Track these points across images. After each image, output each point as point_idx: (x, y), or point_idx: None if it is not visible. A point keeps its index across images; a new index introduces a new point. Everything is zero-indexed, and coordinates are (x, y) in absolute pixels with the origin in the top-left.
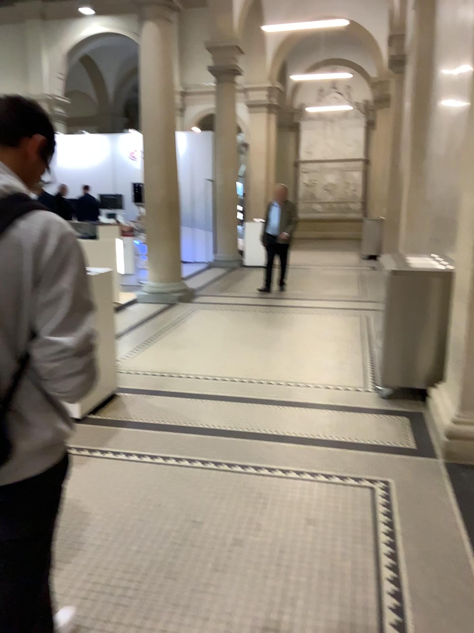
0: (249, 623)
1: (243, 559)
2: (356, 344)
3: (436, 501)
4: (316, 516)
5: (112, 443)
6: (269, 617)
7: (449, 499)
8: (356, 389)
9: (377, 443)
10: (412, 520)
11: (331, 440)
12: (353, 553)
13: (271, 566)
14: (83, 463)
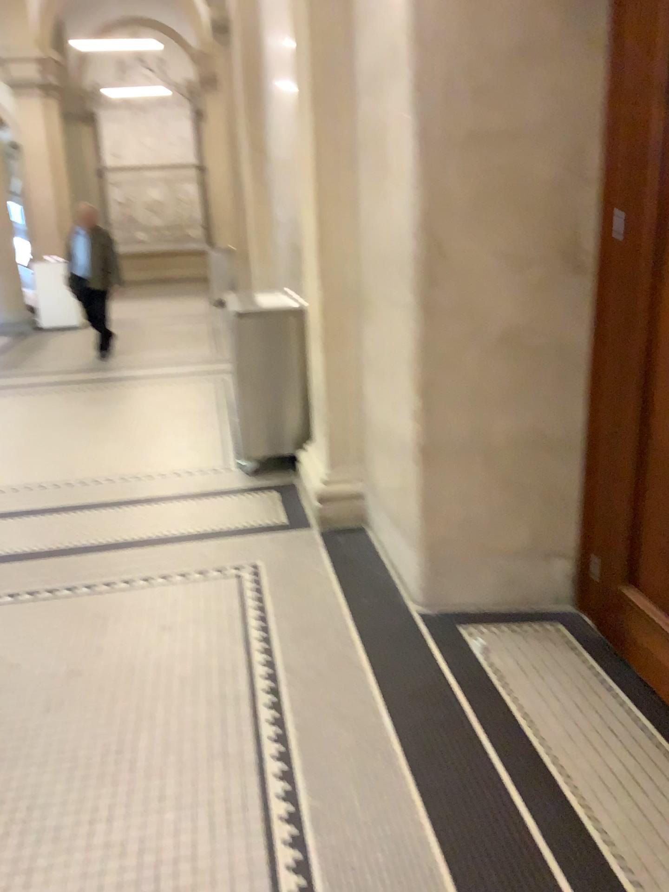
0: (97, 749)
1: (81, 687)
2: (208, 415)
3: (310, 573)
4: (171, 619)
5: None
6: (121, 736)
7: (323, 568)
8: (212, 469)
9: (240, 526)
10: (283, 598)
11: (183, 534)
12: (217, 647)
13: (119, 685)
14: None
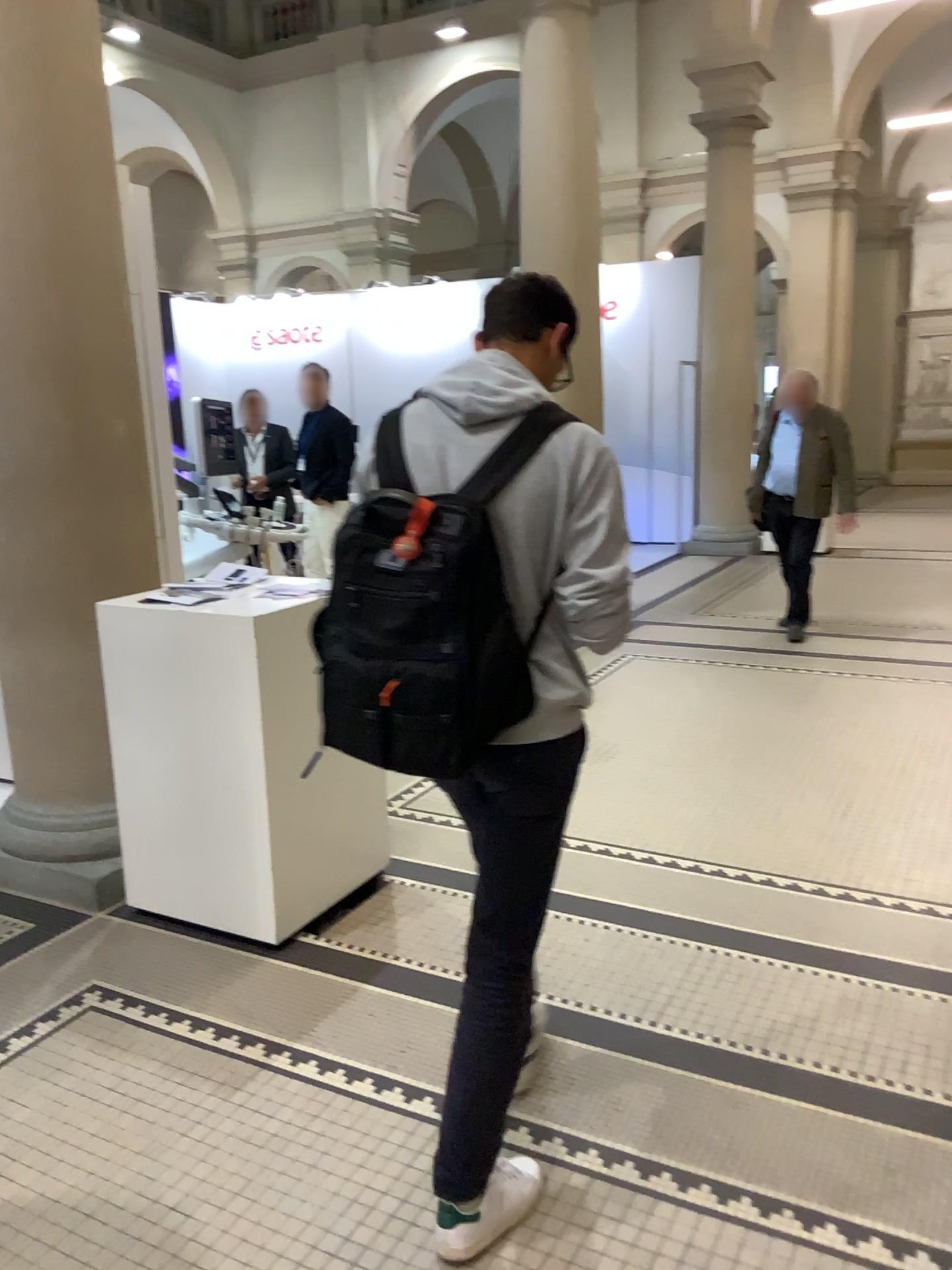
0: None
1: None
2: None
3: None
4: None
5: (331, 1026)
6: None
7: None
8: None
9: None
10: None
11: (920, 1097)
12: None
13: None
14: (242, 1082)
